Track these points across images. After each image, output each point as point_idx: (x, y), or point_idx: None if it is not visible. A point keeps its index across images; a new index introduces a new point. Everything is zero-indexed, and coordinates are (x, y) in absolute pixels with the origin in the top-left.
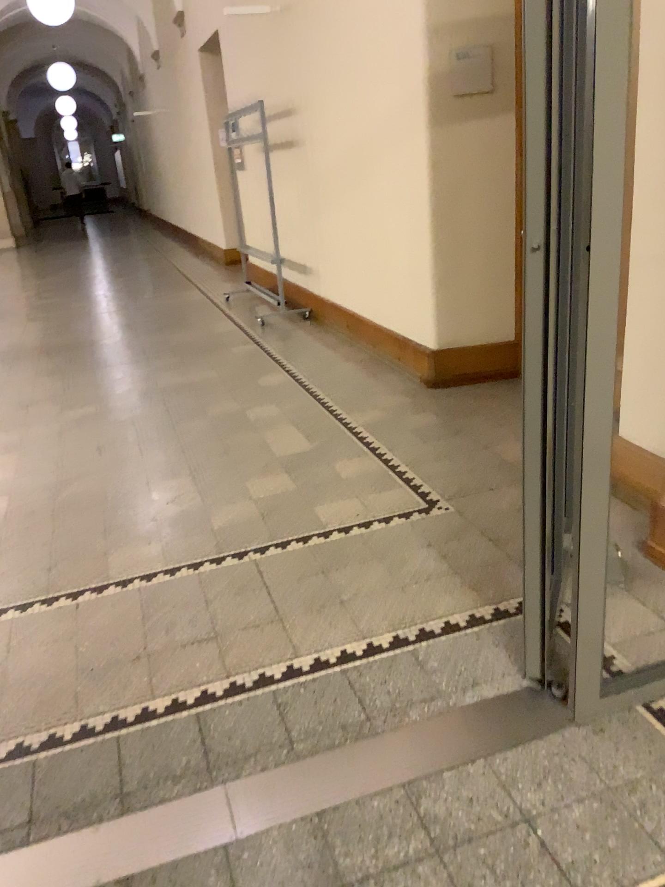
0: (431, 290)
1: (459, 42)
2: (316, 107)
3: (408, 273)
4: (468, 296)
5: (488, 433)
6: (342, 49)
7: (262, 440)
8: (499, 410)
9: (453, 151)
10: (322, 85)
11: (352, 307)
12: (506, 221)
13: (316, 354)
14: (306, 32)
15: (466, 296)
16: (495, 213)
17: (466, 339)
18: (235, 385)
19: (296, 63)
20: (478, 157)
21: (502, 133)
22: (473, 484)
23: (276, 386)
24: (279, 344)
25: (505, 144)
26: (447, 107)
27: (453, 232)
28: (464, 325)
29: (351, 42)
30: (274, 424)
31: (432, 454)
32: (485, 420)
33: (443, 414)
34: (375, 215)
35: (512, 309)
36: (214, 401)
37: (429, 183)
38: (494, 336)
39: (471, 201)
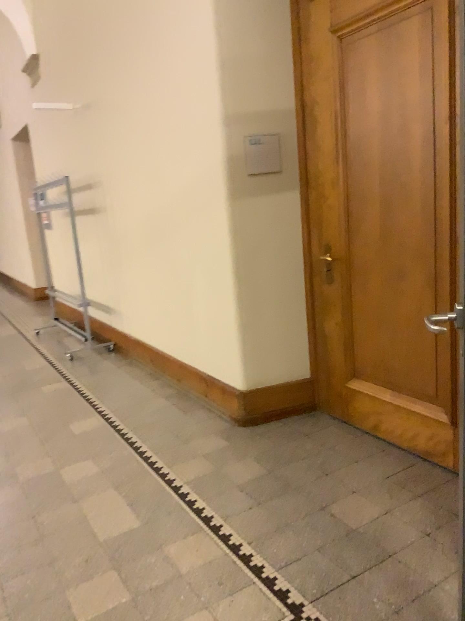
0: (238, 339)
1: (253, 129)
2: (116, 181)
3: (211, 322)
4: (270, 343)
5: (318, 487)
6: (139, 135)
7: (83, 516)
8: (315, 453)
9: (251, 219)
10: (121, 164)
11: (155, 347)
12: (296, 277)
13: (125, 392)
14: (105, 123)
15: (268, 343)
16: (288, 270)
17: (270, 381)
18: (48, 437)
19: (97, 147)
20: (272, 224)
21: (290, 204)
22: (331, 570)
23: (91, 435)
24: (90, 383)
25: (293, 213)
26: (244, 182)
27: (255, 288)
28: (268, 369)
29: (148, 130)
30: (93, 490)
31: (271, 524)
32: (307, 468)
33: (264, 462)
34: (175, 271)
35: (306, 351)
36: (27, 462)
37: (232, 246)
38: (293, 376)
39: (267, 261)
